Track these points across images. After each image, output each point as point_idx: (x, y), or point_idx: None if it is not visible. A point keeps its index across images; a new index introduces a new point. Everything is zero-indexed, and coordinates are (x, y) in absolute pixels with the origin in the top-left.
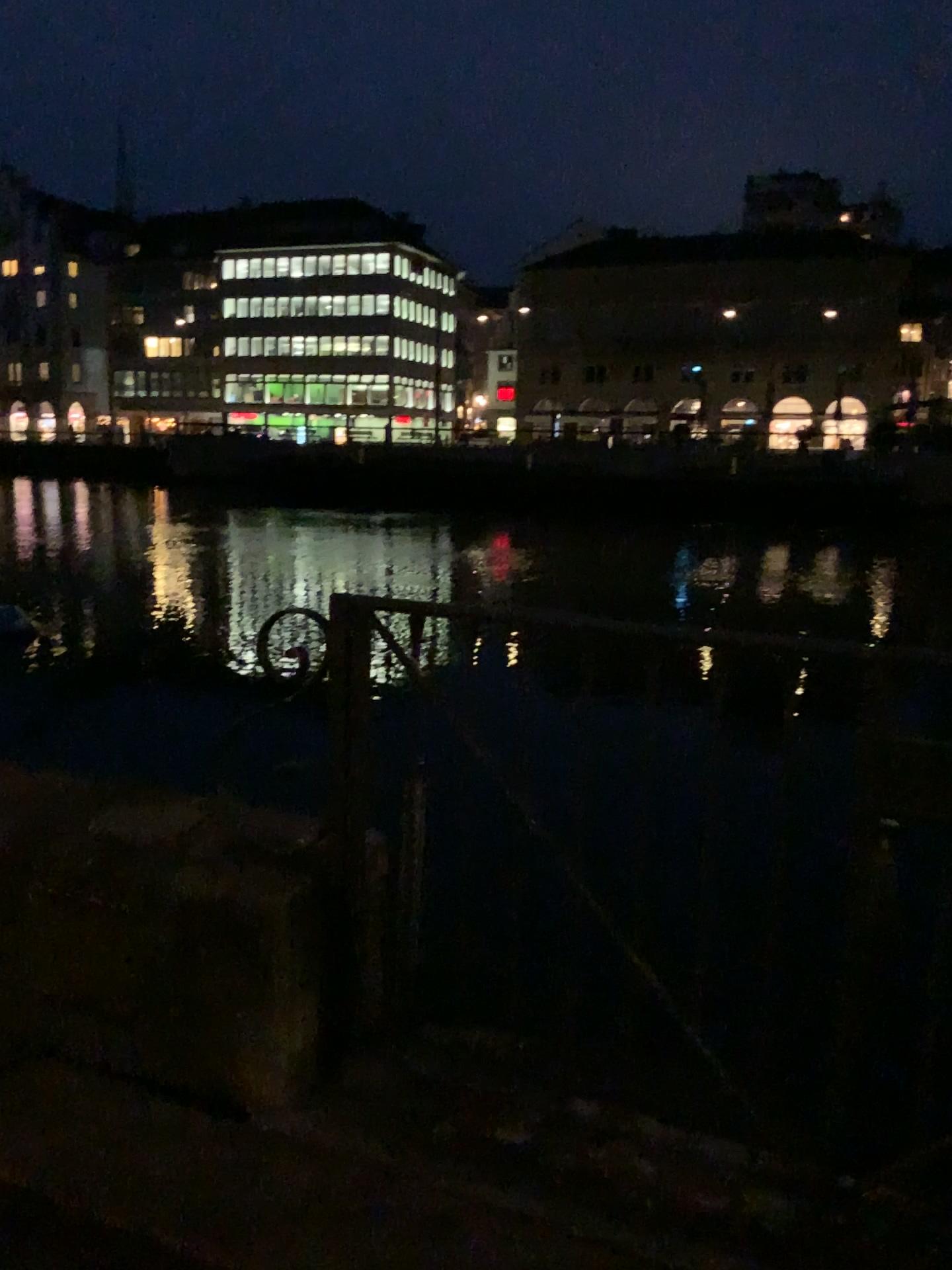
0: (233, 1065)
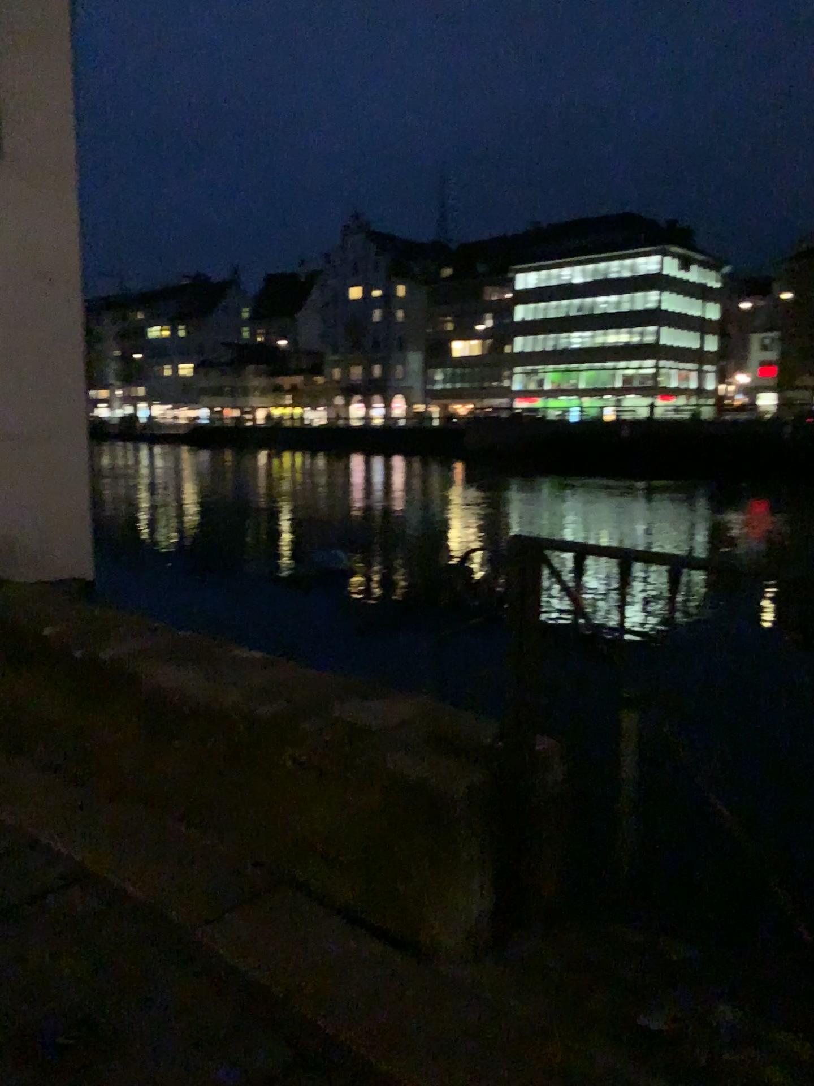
0: (426, 921)
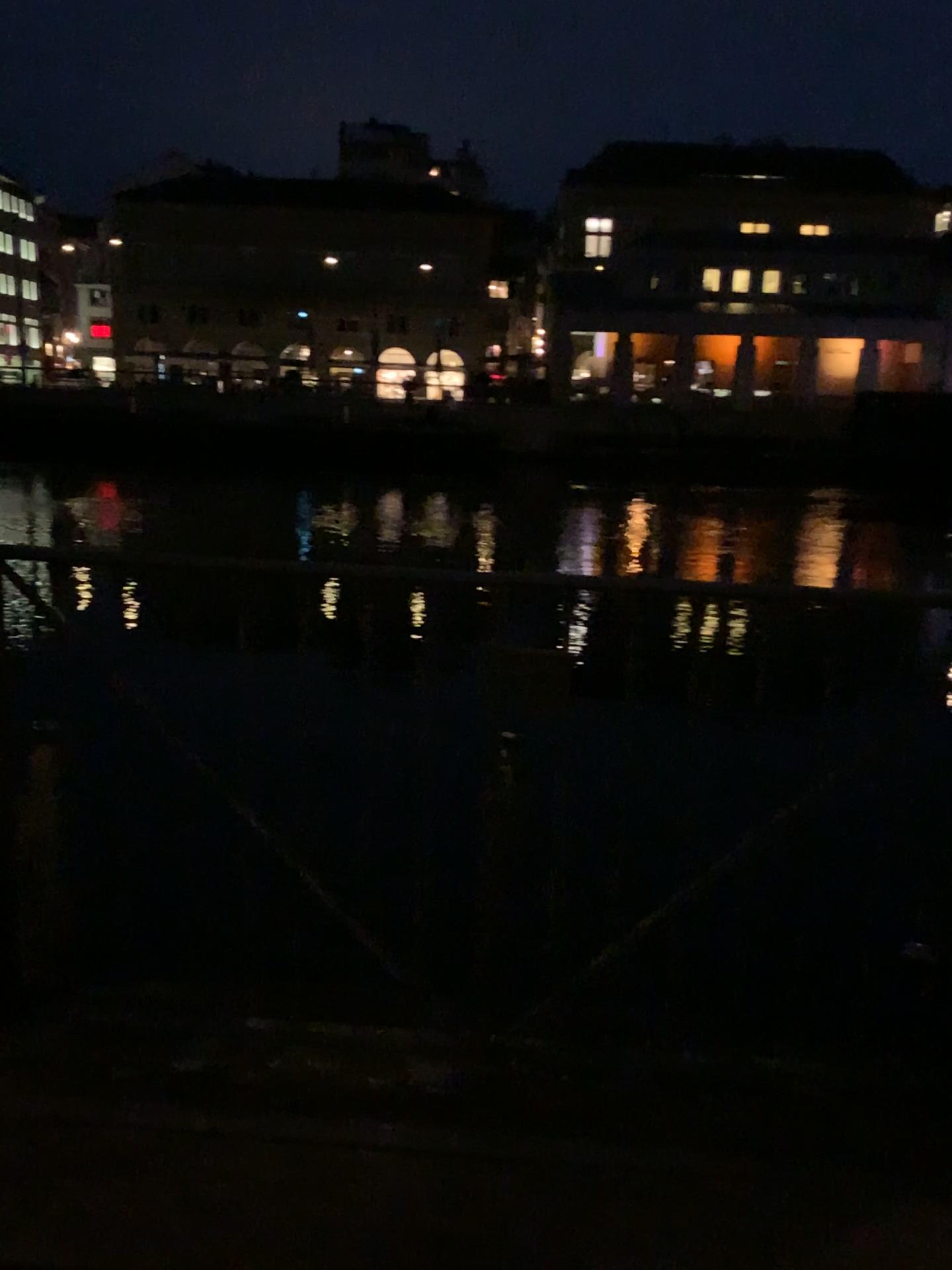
0: None
